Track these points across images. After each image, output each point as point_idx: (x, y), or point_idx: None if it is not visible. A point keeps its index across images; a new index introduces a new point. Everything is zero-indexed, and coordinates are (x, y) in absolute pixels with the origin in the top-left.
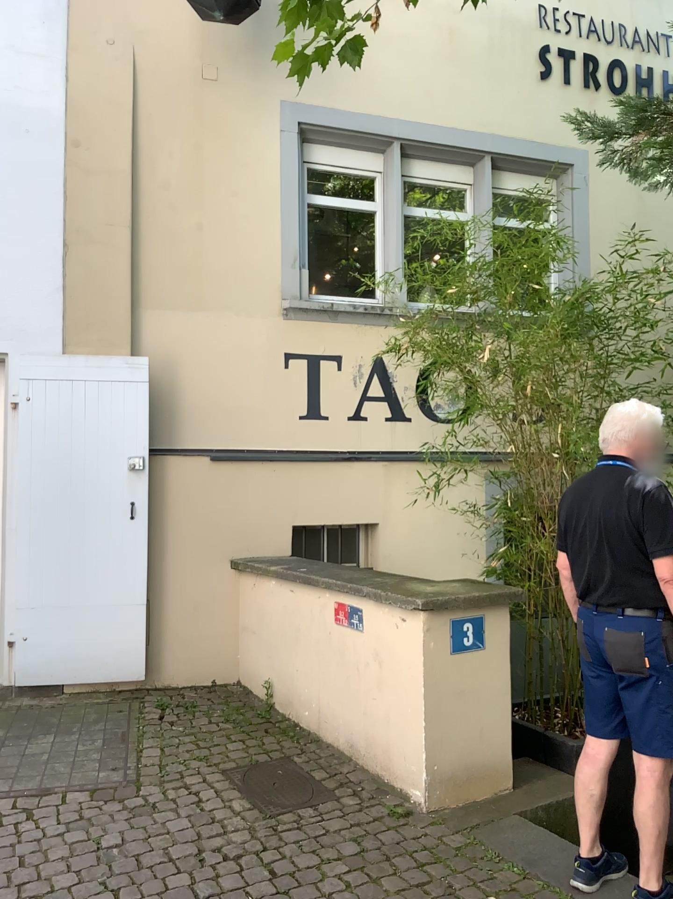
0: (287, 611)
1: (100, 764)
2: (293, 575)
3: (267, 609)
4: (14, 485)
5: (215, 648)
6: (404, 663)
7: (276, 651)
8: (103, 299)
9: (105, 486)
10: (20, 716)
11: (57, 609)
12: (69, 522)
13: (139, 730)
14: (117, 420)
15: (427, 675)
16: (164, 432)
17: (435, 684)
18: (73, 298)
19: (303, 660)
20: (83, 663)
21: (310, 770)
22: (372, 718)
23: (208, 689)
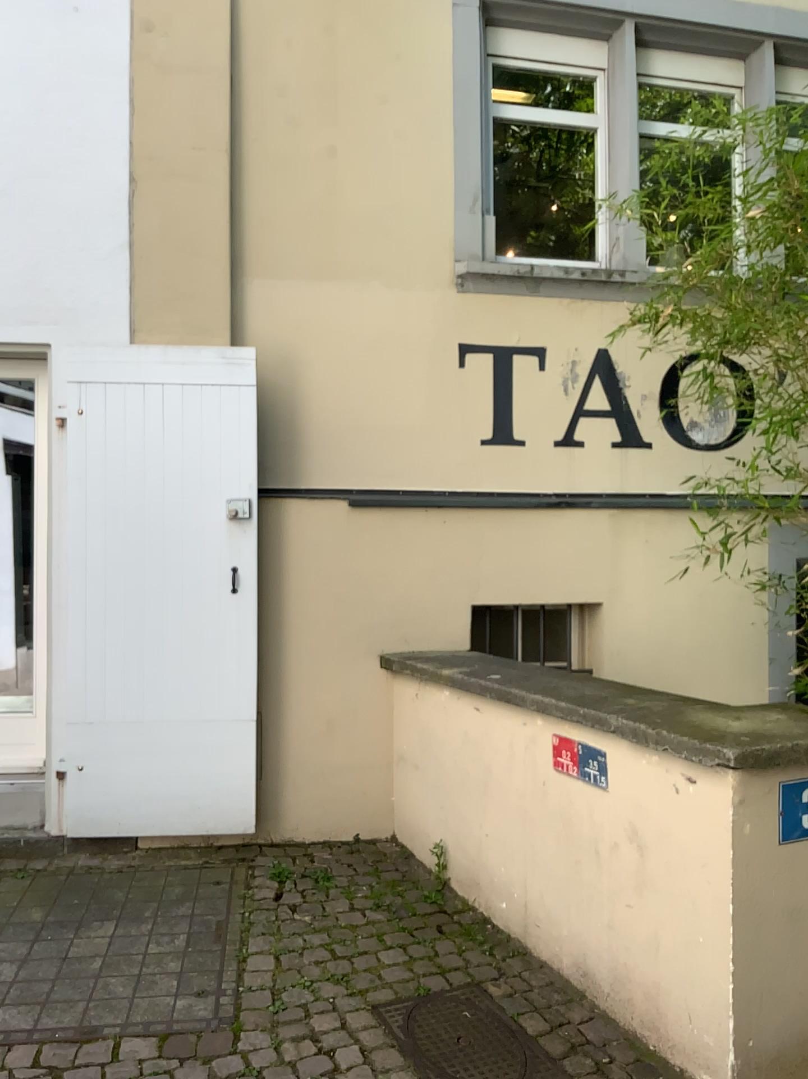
0: (469, 740)
1: (178, 986)
2: (478, 683)
3: (437, 732)
4: (62, 543)
5: (358, 784)
6: (690, 854)
7: (451, 798)
8: (190, 264)
9: (194, 544)
10: (69, 886)
11: (126, 725)
12: (142, 596)
13: (243, 921)
14: (211, 445)
15: (737, 881)
16: (282, 466)
17: (751, 896)
18: (145, 260)
19: (497, 820)
20: (165, 806)
21: (518, 1017)
22: (626, 938)
23: (349, 846)
